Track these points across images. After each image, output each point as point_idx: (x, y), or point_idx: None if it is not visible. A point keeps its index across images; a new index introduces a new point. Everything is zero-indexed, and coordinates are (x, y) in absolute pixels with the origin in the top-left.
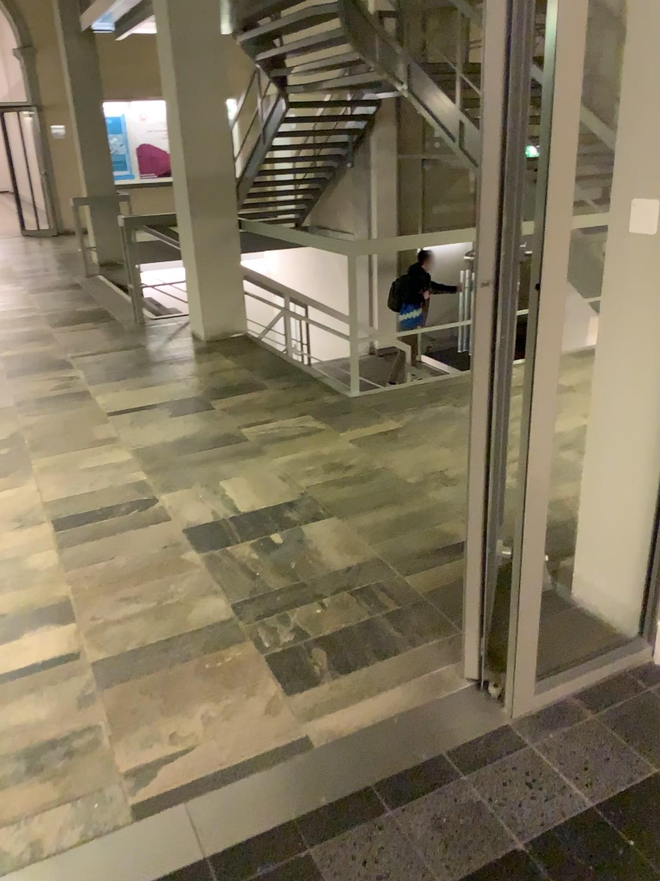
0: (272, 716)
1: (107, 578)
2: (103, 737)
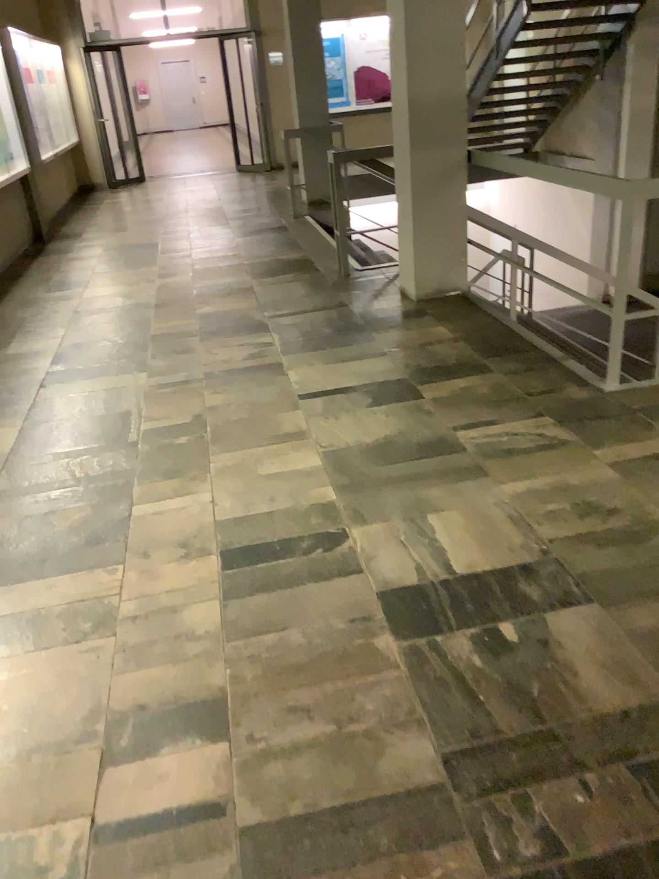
0: None
1: (275, 665)
2: None
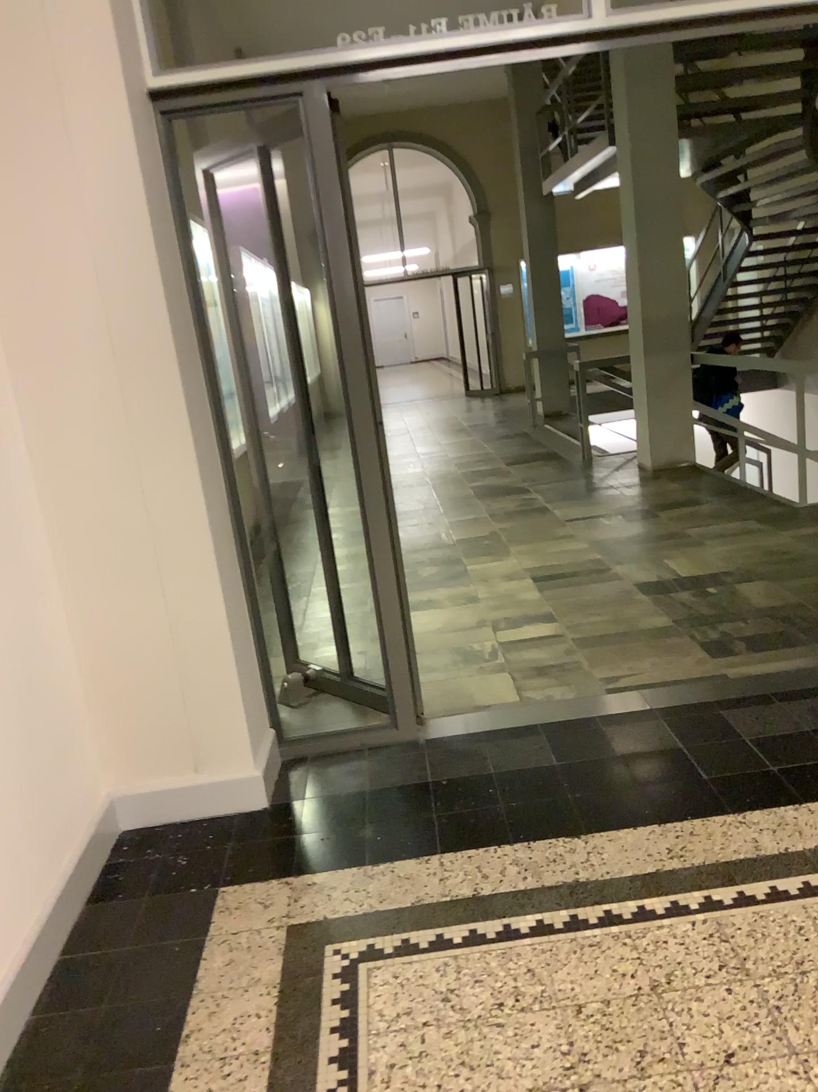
0: (699, 665)
1: (577, 605)
2: (584, 666)
